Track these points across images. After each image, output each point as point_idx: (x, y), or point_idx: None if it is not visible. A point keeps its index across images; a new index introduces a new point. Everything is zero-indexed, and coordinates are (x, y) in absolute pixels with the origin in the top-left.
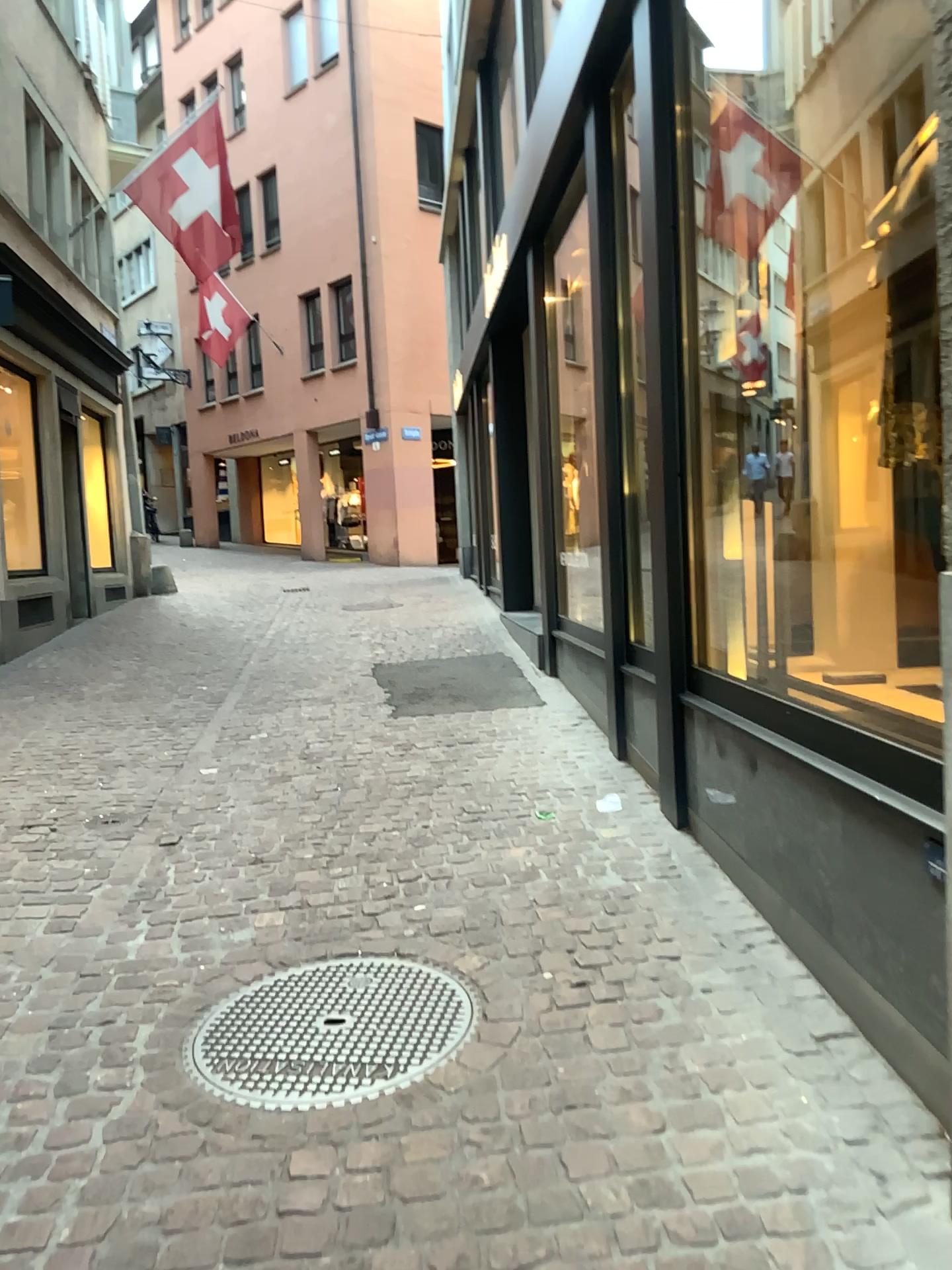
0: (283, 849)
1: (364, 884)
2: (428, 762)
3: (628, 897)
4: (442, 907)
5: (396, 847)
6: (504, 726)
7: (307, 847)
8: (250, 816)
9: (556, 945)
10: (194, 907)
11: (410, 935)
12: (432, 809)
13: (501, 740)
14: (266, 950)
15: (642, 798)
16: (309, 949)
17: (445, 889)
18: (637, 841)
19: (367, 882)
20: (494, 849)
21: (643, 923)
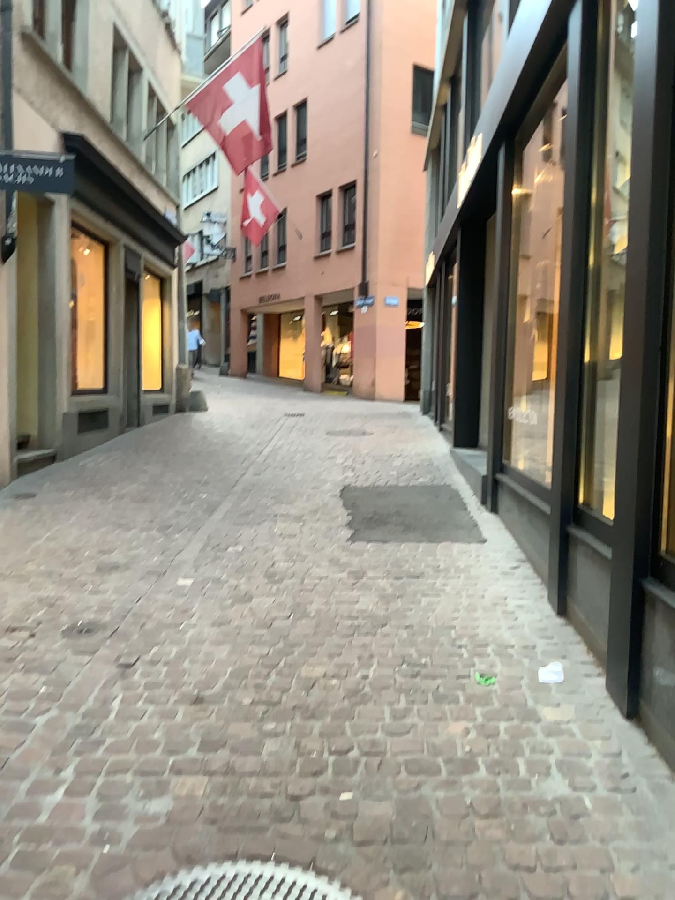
0: (225, 689)
1: (294, 750)
2: (376, 596)
3: (577, 816)
4: (370, 798)
5: (334, 701)
6: (448, 562)
7: (248, 688)
8: (205, 641)
9: (495, 891)
10: (122, 757)
11: (331, 841)
12: (374, 655)
13: (445, 578)
14: (174, 838)
15: (582, 665)
16: (219, 845)
17: (375, 771)
18: (581, 727)
19: (298, 746)
20: (430, 719)
21: (599, 869)
